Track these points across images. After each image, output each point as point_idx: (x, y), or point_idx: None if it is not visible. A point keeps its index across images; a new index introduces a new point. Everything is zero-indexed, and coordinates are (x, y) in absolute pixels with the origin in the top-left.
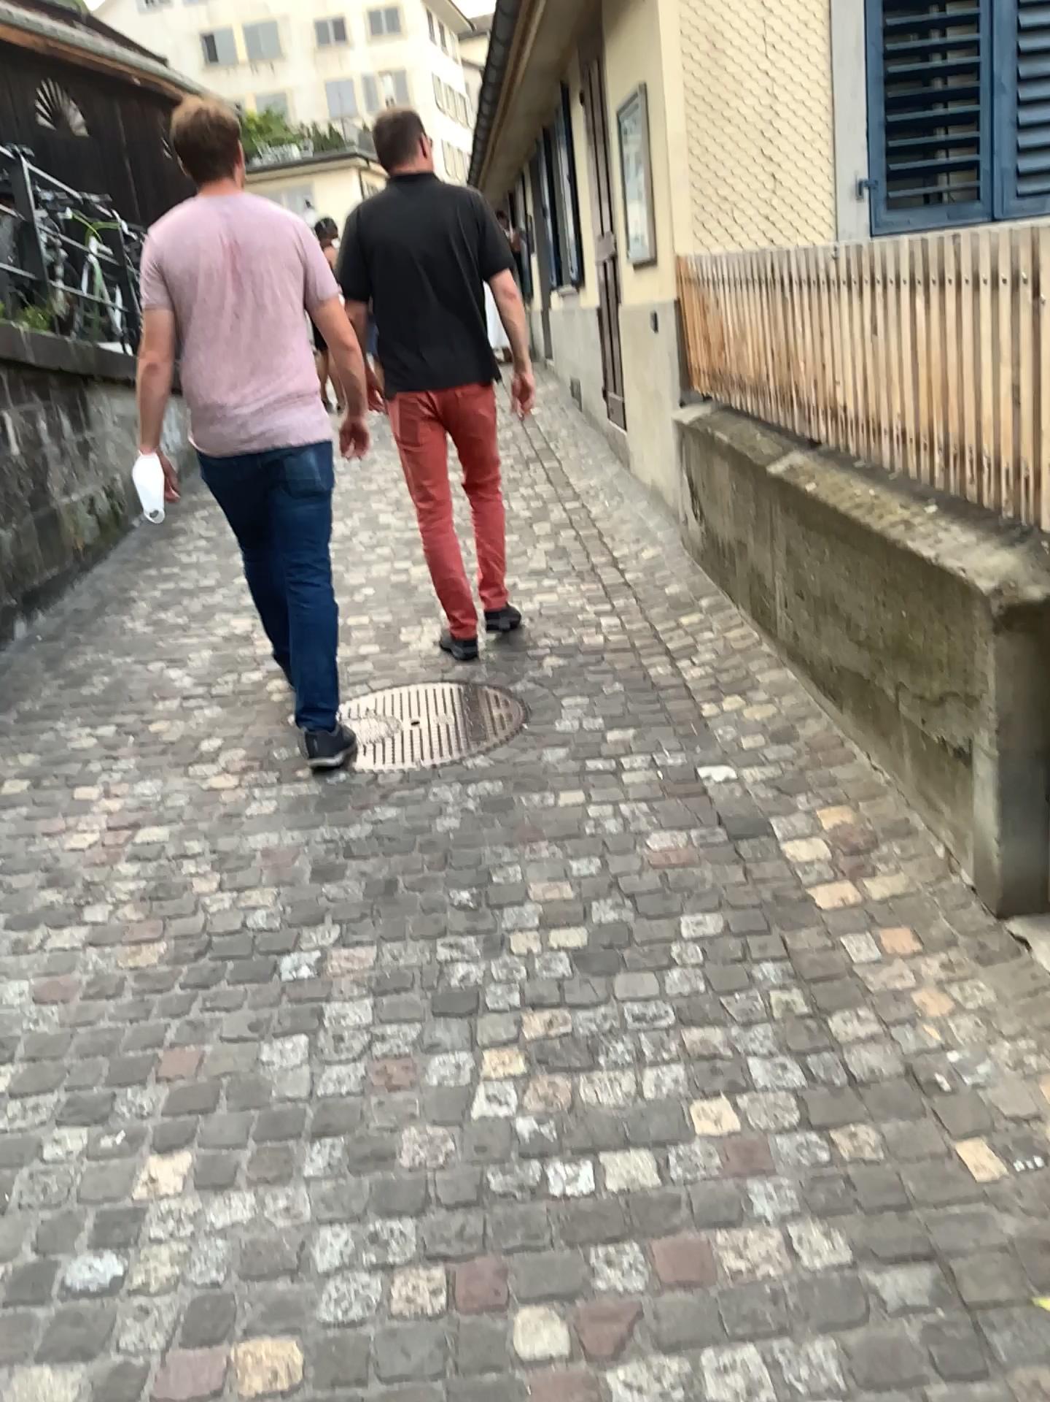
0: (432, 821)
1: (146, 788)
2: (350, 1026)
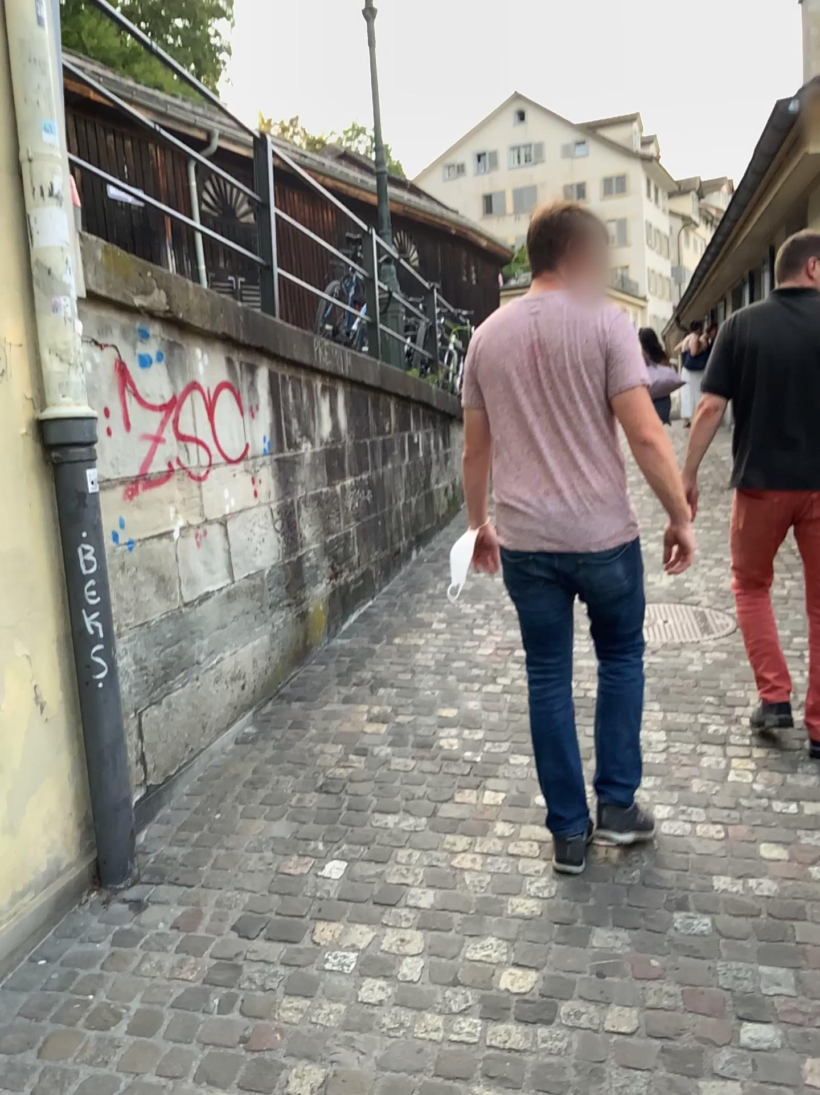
0: (686, 665)
1: (514, 634)
2: (655, 739)
